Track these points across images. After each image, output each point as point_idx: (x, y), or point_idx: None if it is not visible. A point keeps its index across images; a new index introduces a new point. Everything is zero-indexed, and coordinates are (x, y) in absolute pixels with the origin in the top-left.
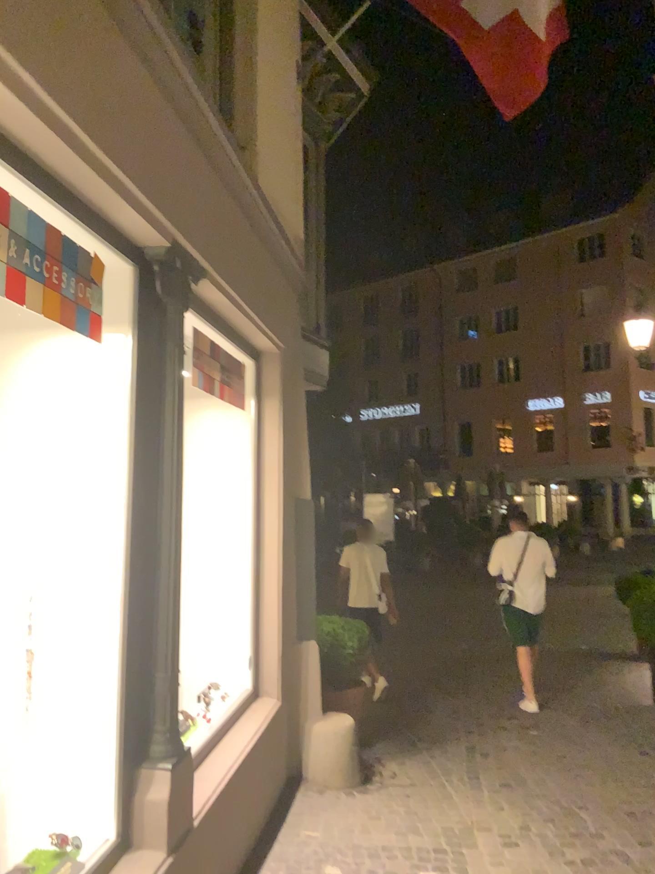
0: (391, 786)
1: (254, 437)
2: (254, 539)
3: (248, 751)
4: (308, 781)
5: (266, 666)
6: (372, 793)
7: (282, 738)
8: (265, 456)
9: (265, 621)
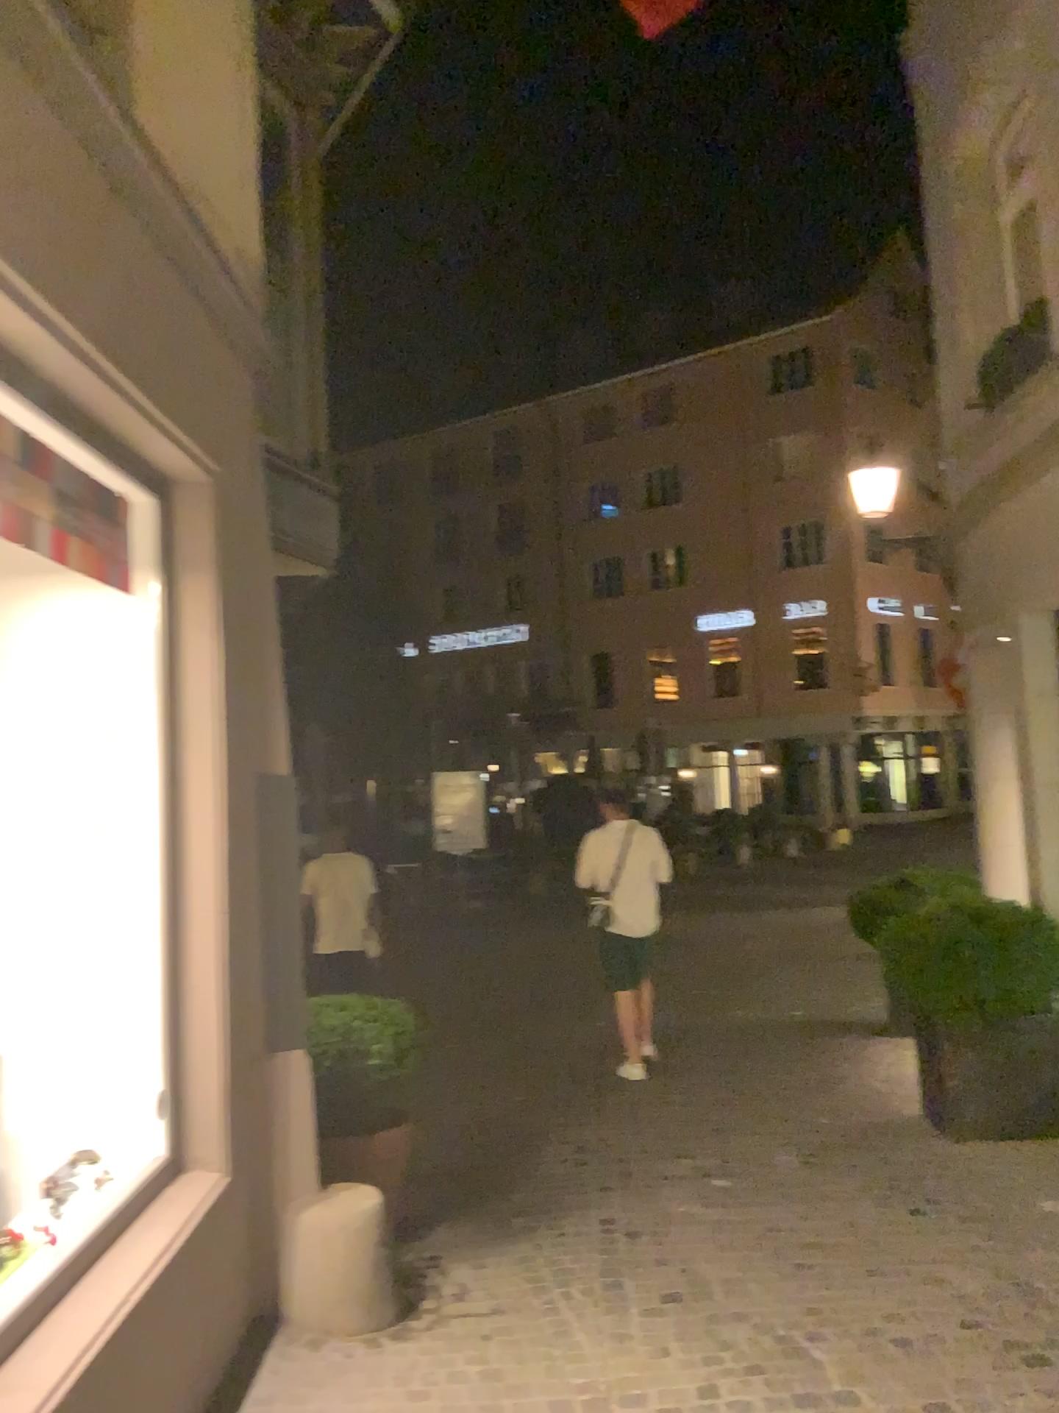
0: (453, 1325)
1: (163, 652)
2: (169, 857)
3: (139, 1301)
4: (292, 1327)
5: (201, 1107)
6: (417, 1342)
7: (235, 1249)
8: (188, 690)
9: (197, 1020)
